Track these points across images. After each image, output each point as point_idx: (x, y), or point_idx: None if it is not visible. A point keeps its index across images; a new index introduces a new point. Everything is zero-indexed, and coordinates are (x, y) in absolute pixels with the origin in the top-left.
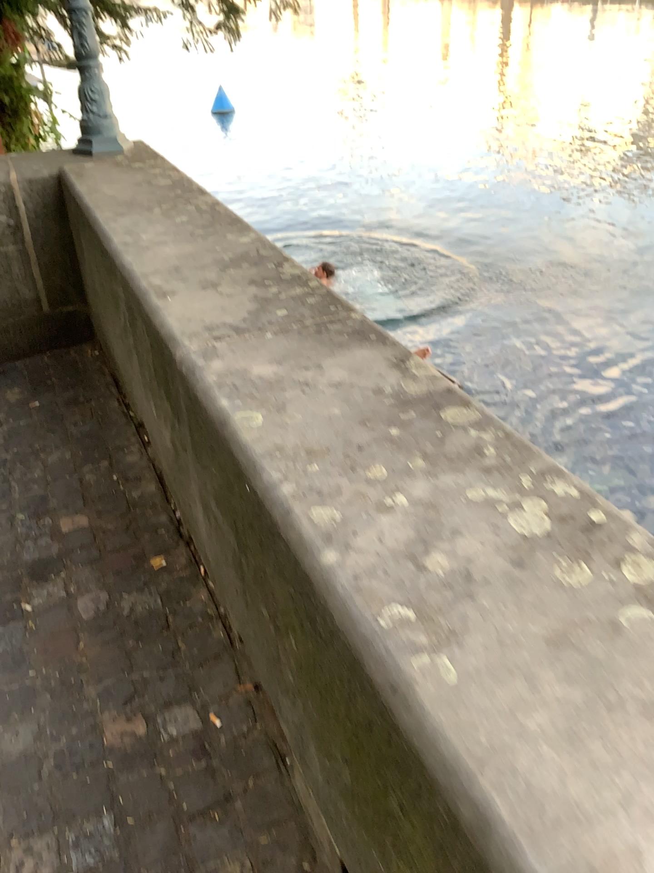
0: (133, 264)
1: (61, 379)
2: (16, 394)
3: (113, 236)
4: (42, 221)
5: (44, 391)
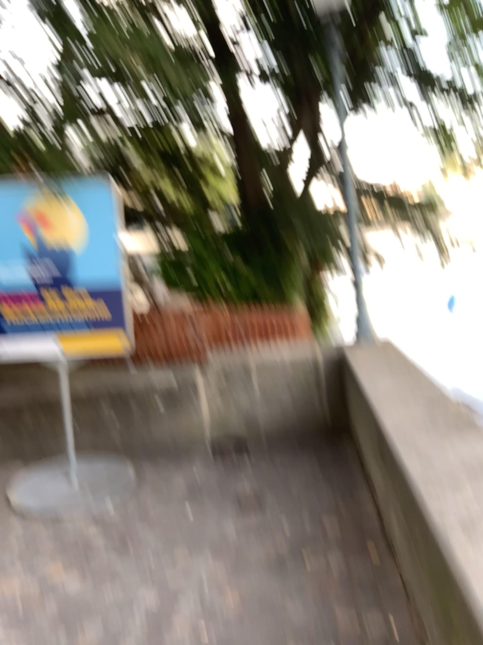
0: (371, 392)
1: (331, 453)
2: (307, 458)
3: (363, 379)
4: (329, 370)
5: (322, 458)
